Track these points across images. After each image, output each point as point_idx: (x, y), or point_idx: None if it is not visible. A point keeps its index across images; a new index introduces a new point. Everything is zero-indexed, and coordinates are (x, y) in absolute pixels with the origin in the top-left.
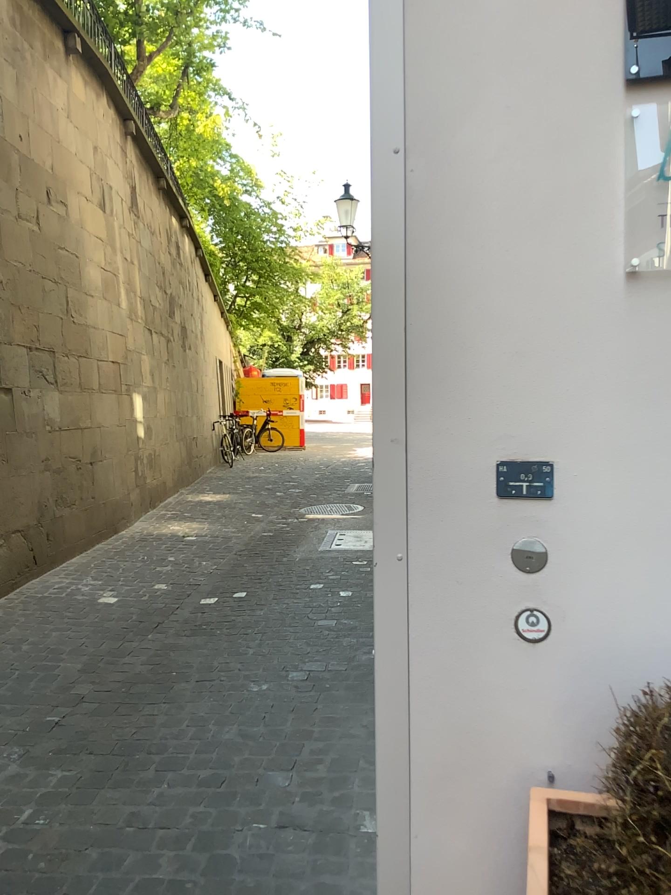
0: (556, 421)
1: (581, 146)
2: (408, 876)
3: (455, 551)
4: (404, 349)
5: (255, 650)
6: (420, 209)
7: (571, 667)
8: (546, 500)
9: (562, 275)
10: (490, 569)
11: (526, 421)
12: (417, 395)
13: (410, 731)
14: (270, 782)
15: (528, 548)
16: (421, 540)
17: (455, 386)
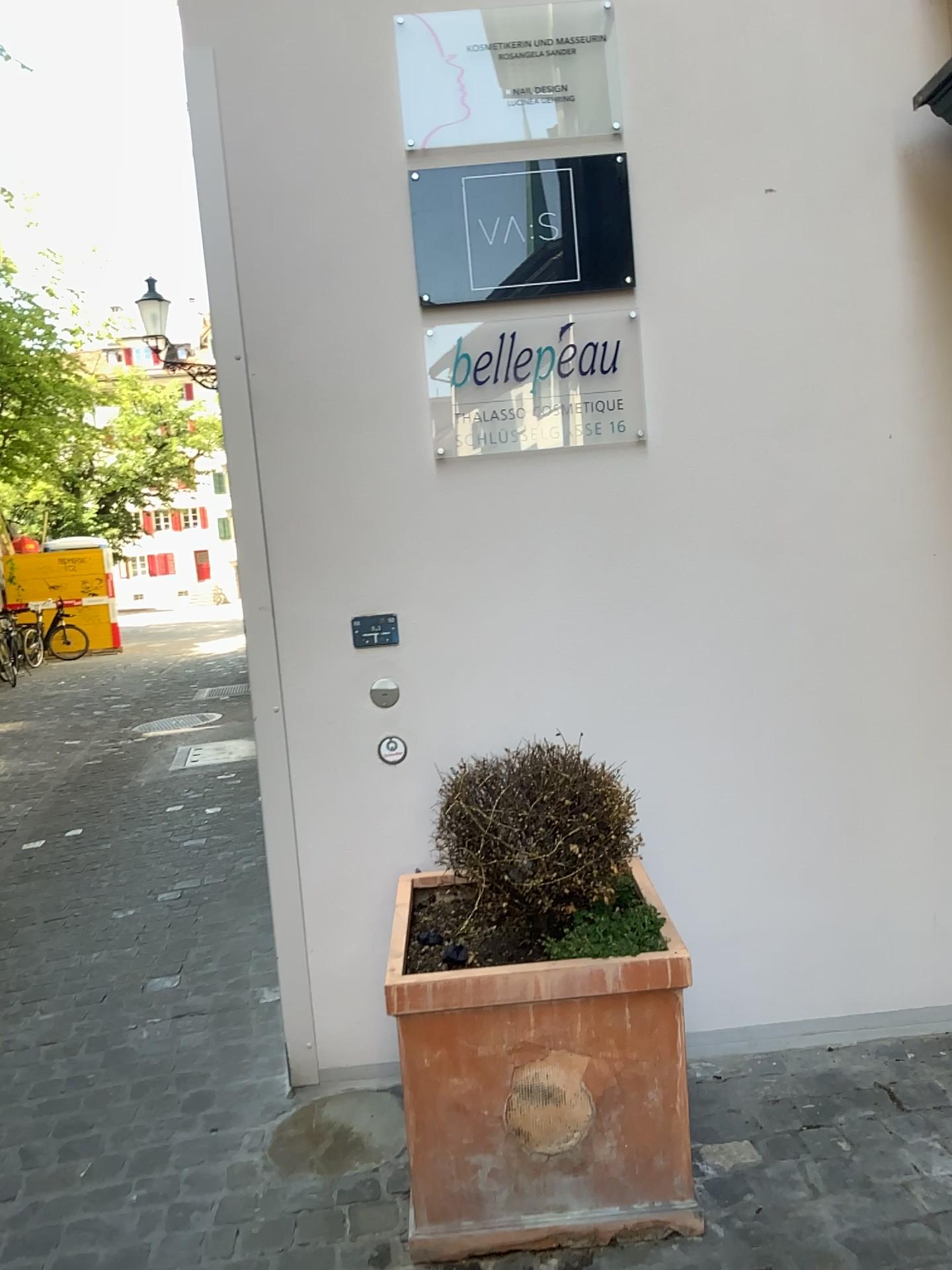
0: (394, 580)
1: (392, 355)
2: (308, 989)
3: (322, 698)
4: (262, 528)
5: (112, 880)
6: (264, 407)
7: (426, 781)
8: (392, 646)
9: (388, 460)
10: (353, 709)
11: (370, 583)
12: (276, 567)
13: (298, 861)
14: (158, 986)
15: (382, 688)
16: (291, 693)
17: (308, 557)
